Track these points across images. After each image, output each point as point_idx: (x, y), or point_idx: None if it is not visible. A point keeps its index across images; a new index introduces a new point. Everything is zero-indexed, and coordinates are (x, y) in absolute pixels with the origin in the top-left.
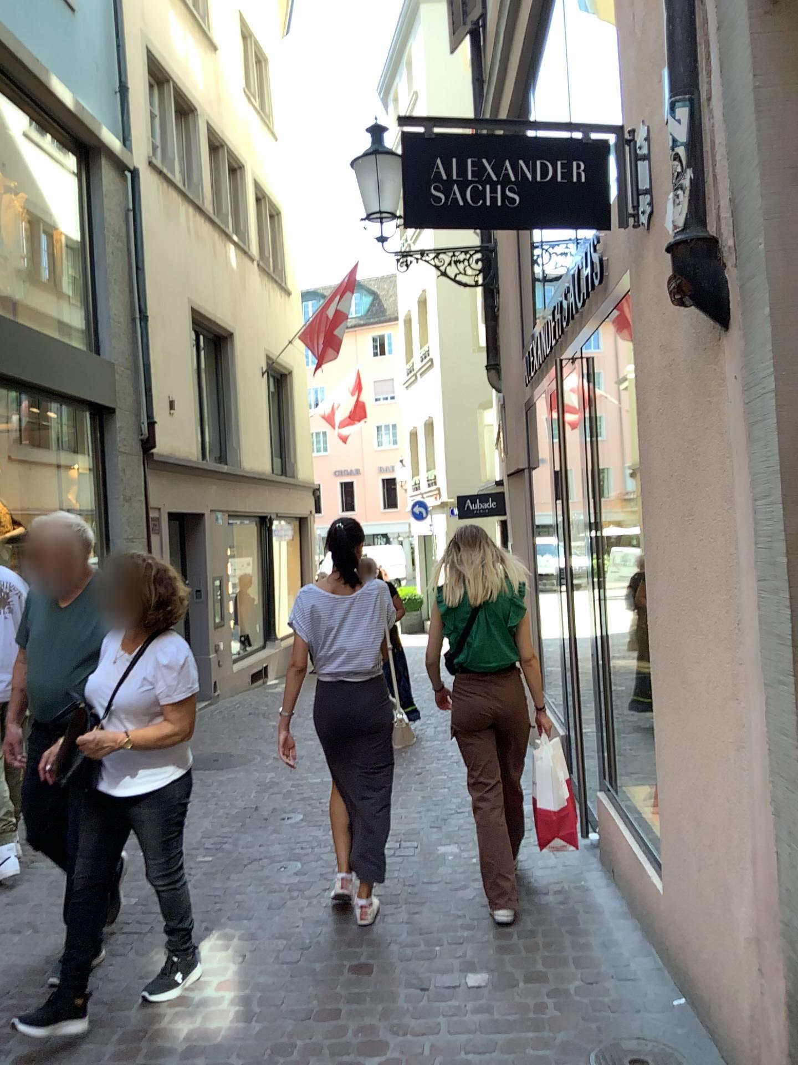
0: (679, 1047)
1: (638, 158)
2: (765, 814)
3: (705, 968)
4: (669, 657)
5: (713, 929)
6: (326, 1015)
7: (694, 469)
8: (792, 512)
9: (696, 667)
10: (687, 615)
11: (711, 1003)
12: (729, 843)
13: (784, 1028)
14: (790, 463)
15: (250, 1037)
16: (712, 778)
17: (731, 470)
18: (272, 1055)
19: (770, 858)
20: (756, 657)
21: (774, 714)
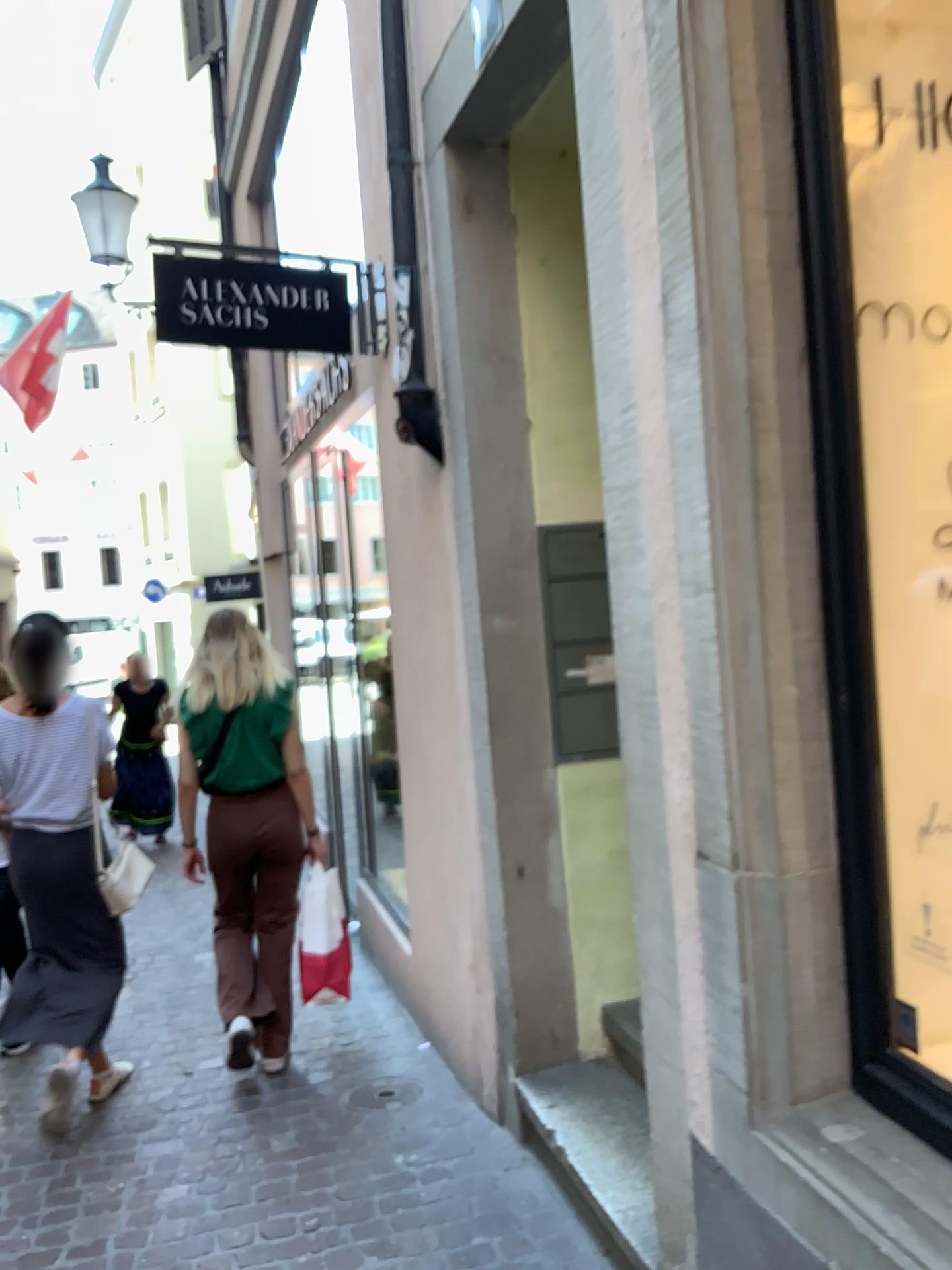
0: (420, 1074)
1: (375, 290)
2: (475, 858)
3: (441, 1006)
4: (410, 741)
5: (446, 969)
6: (91, 1106)
7: (424, 576)
8: (487, 618)
9: (429, 747)
10: (423, 702)
11: (446, 1033)
12: (454, 889)
13: (491, 1025)
14: (485, 579)
15: (13, 1136)
16: (443, 839)
17: (448, 581)
18: (39, 1144)
19: (479, 892)
20: (466, 732)
21: (479, 777)
